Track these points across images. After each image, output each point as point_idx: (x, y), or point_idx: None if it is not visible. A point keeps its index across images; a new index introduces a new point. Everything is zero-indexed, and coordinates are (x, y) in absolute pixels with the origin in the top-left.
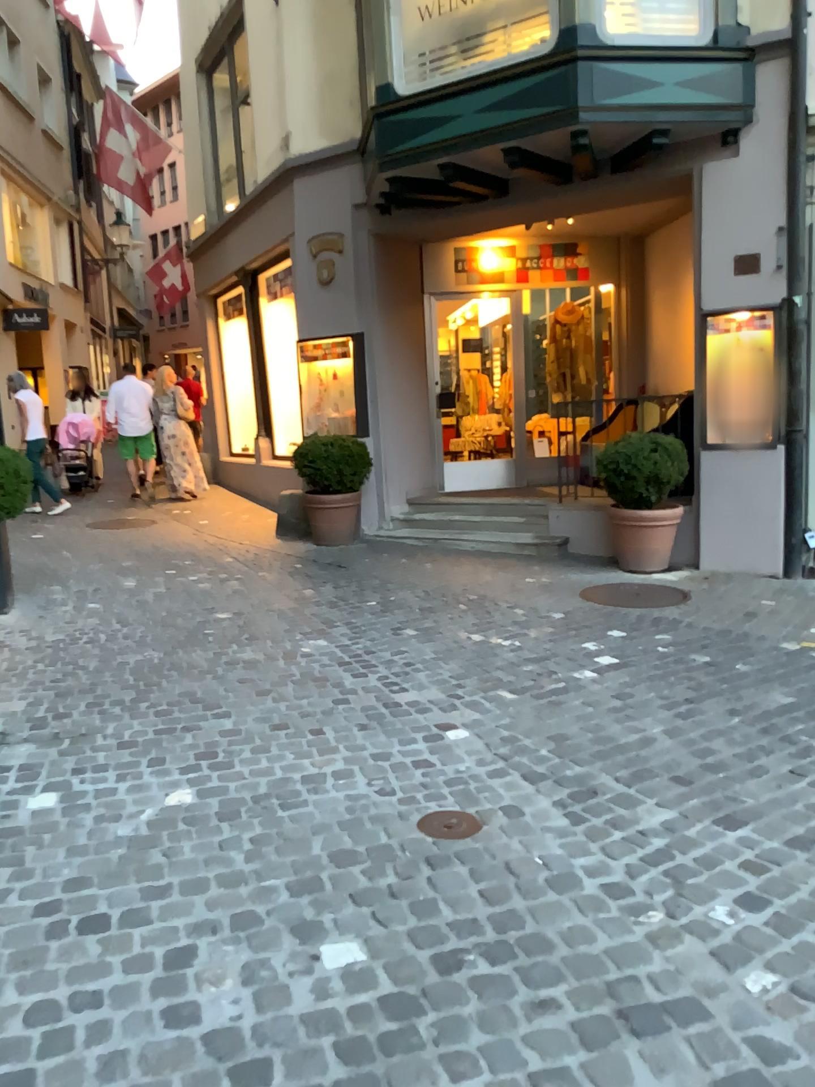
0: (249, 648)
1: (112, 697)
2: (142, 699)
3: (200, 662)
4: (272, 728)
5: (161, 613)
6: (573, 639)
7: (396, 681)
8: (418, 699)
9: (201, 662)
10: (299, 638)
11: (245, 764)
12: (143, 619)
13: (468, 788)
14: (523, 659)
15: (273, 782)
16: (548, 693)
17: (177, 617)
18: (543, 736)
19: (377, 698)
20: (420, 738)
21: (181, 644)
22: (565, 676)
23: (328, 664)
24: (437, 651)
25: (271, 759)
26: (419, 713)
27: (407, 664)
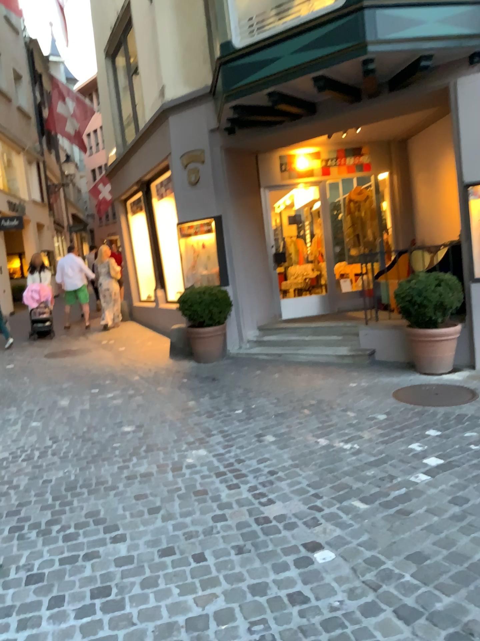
0: (146, 461)
1: (31, 521)
2: (55, 522)
3: (106, 479)
4: (161, 554)
5: (83, 430)
6: (398, 440)
7: (263, 491)
8: (283, 511)
9: (107, 479)
10: (184, 449)
11: (134, 605)
12: (69, 436)
13: (345, 632)
14: (364, 463)
15: (159, 631)
16: (393, 500)
17: (94, 433)
18: (400, 554)
19: (249, 512)
20: (291, 559)
21: (94, 459)
22: (402, 480)
23: (207, 475)
24: (292, 457)
25: (158, 595)
26: (287, 527)
27: (270, 473)
